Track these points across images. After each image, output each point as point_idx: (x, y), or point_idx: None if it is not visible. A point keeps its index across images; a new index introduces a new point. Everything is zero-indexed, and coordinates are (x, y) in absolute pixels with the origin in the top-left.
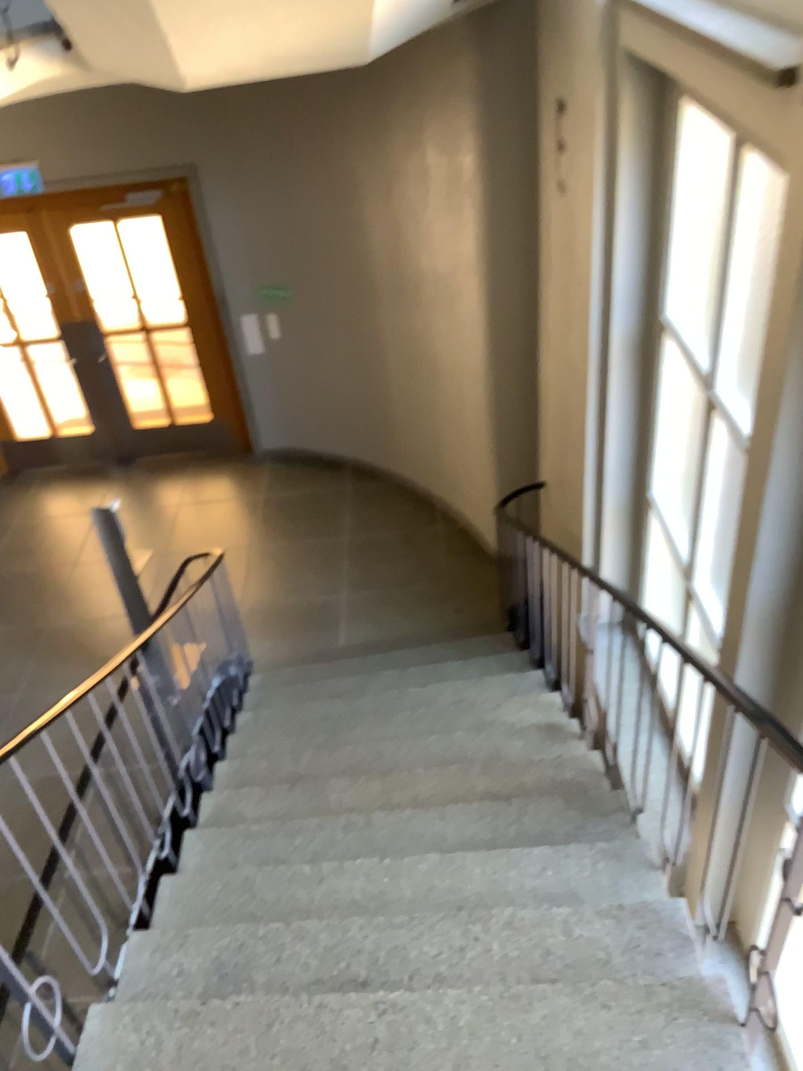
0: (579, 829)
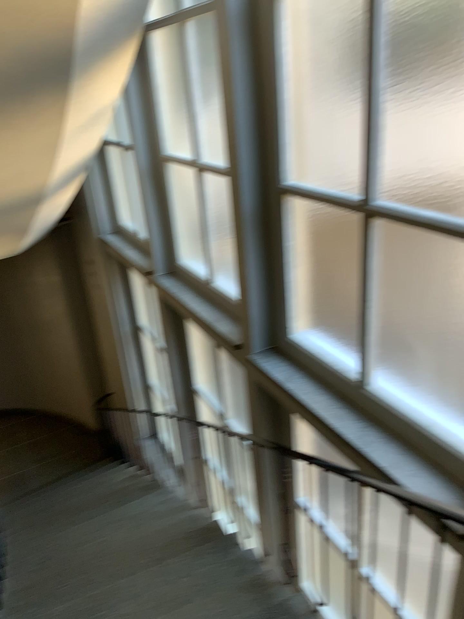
0: (148, 493)
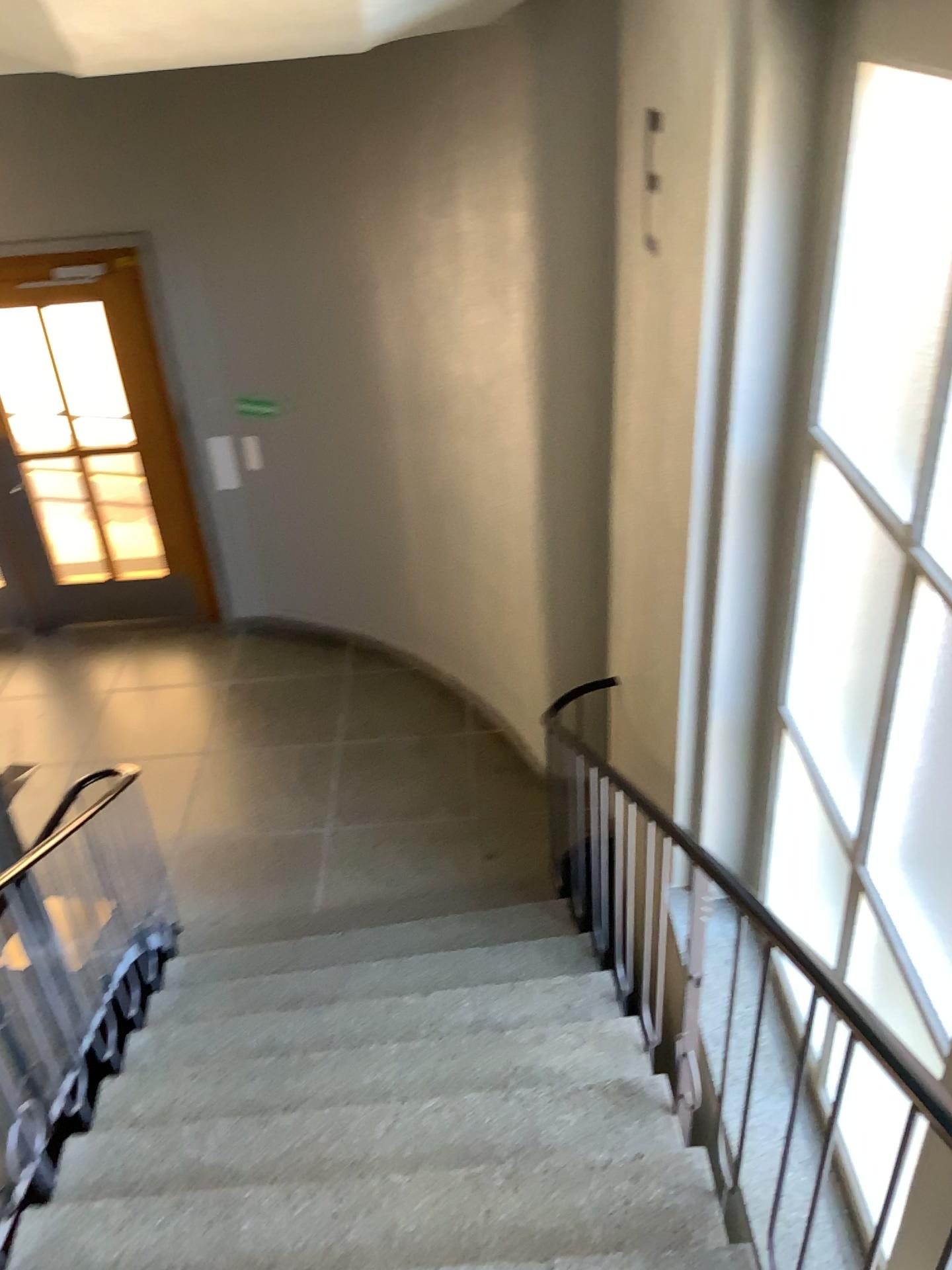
0: None
